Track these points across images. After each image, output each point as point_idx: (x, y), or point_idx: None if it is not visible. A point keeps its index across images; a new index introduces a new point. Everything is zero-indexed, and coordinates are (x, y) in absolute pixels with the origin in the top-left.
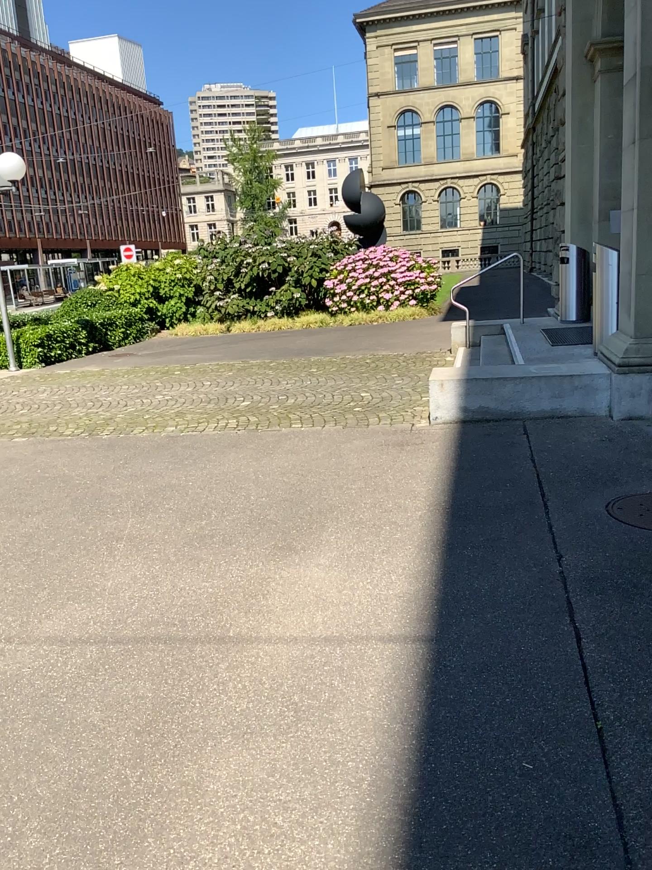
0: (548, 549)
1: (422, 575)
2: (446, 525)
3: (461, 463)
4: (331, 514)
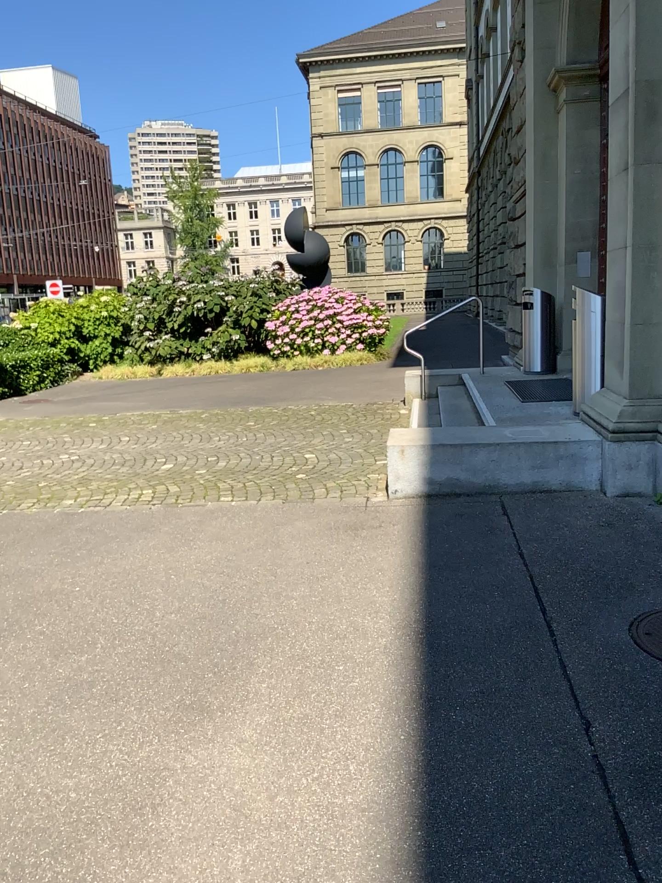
0: (572, 714)
1: (395, 767)
2: (422, 667)
3: (432, 560)
4: (261, 644)
